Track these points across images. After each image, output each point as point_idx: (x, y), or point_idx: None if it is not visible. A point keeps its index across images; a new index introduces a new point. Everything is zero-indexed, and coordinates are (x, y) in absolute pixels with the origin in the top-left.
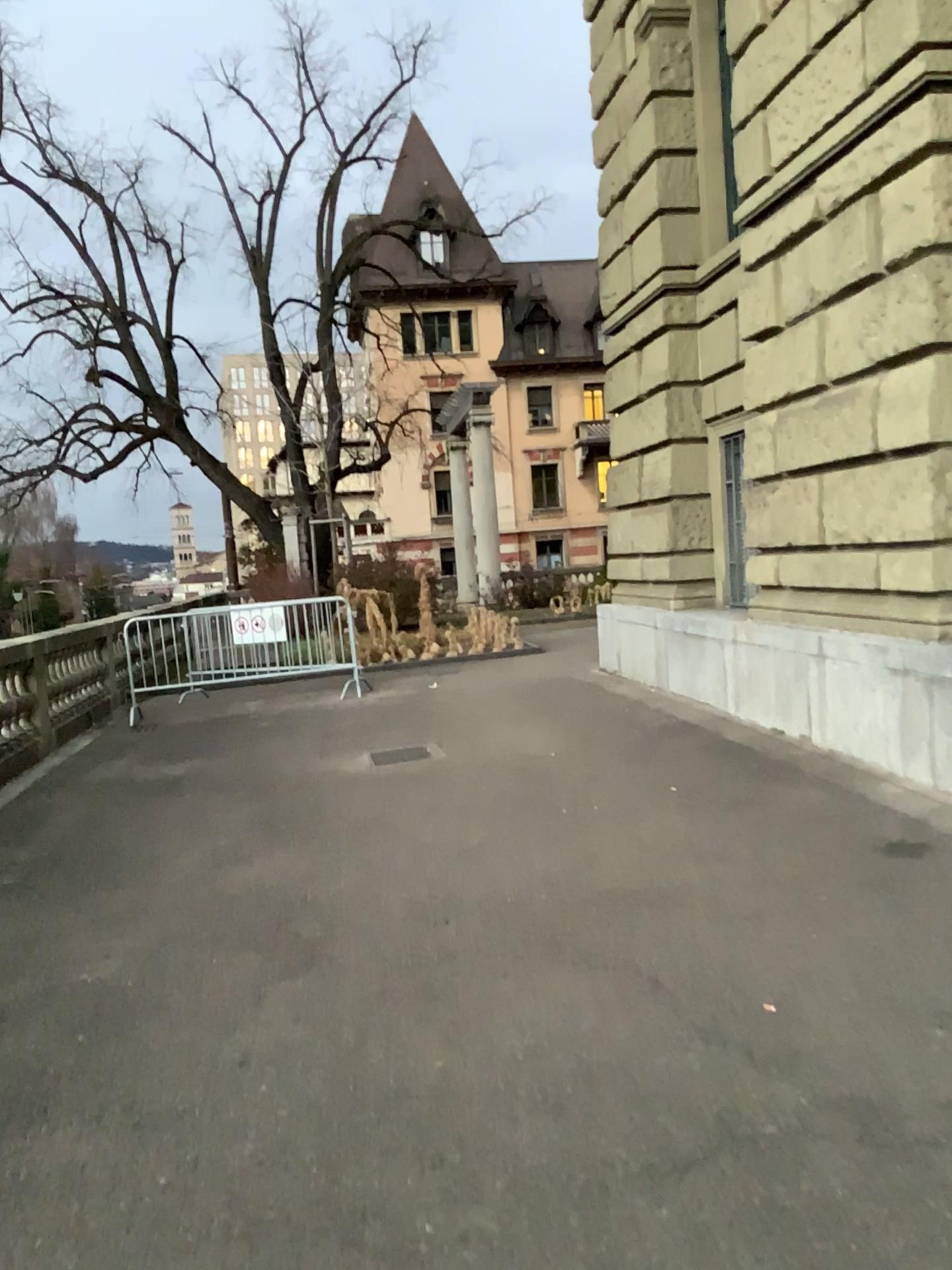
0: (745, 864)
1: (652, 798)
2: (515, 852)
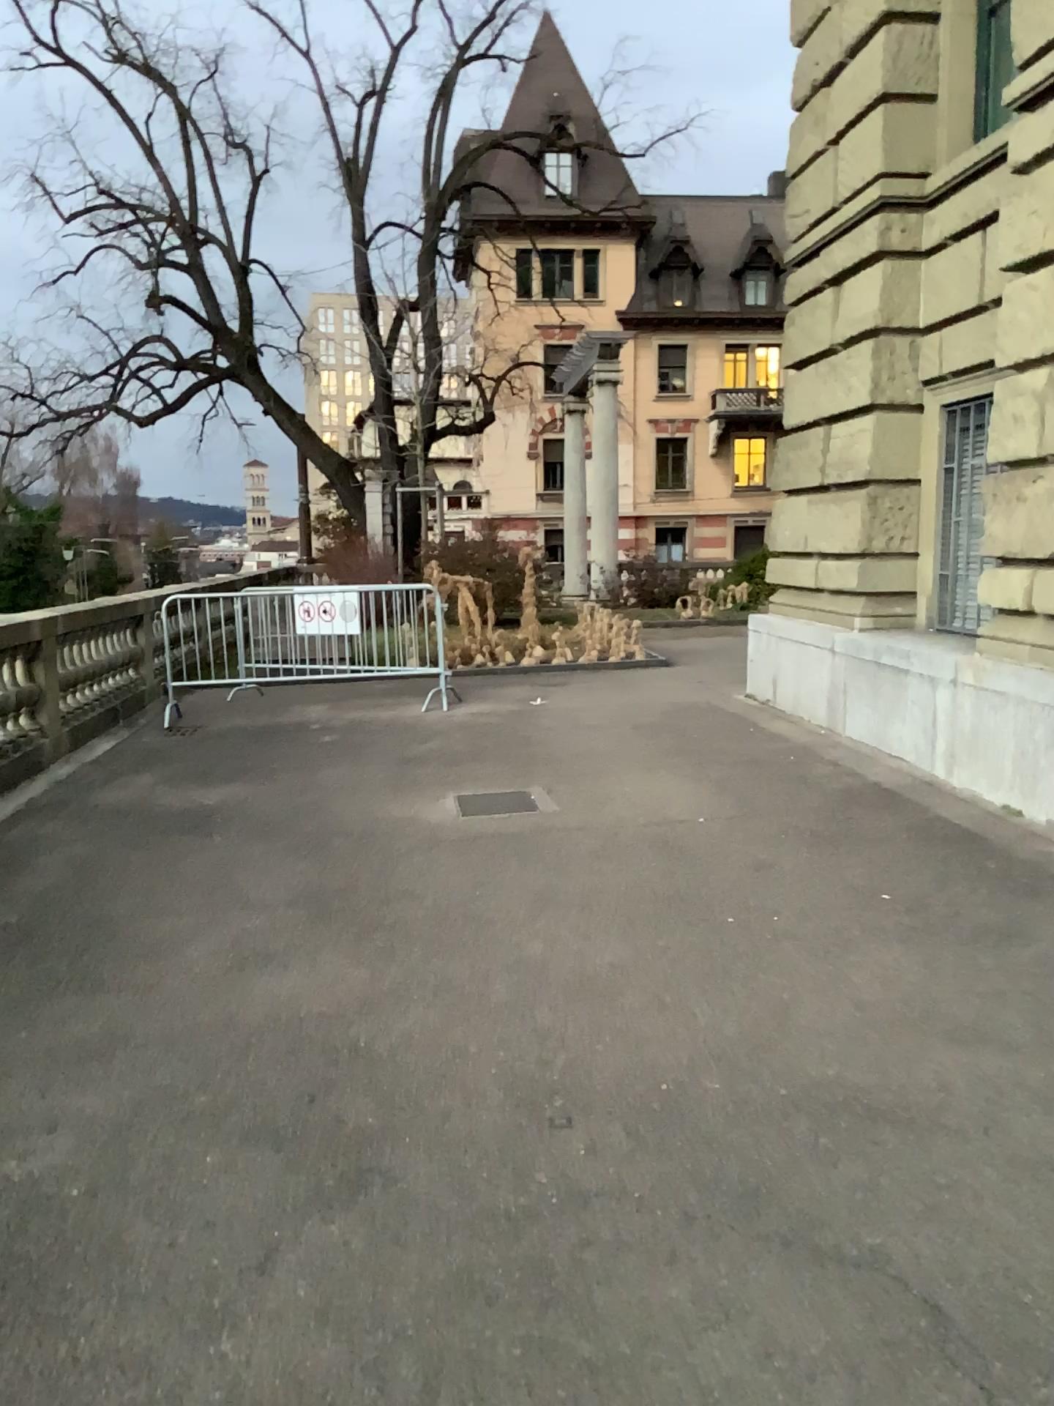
0: (1034, 1062)
1: (858, 913)
2: (667, 996)
